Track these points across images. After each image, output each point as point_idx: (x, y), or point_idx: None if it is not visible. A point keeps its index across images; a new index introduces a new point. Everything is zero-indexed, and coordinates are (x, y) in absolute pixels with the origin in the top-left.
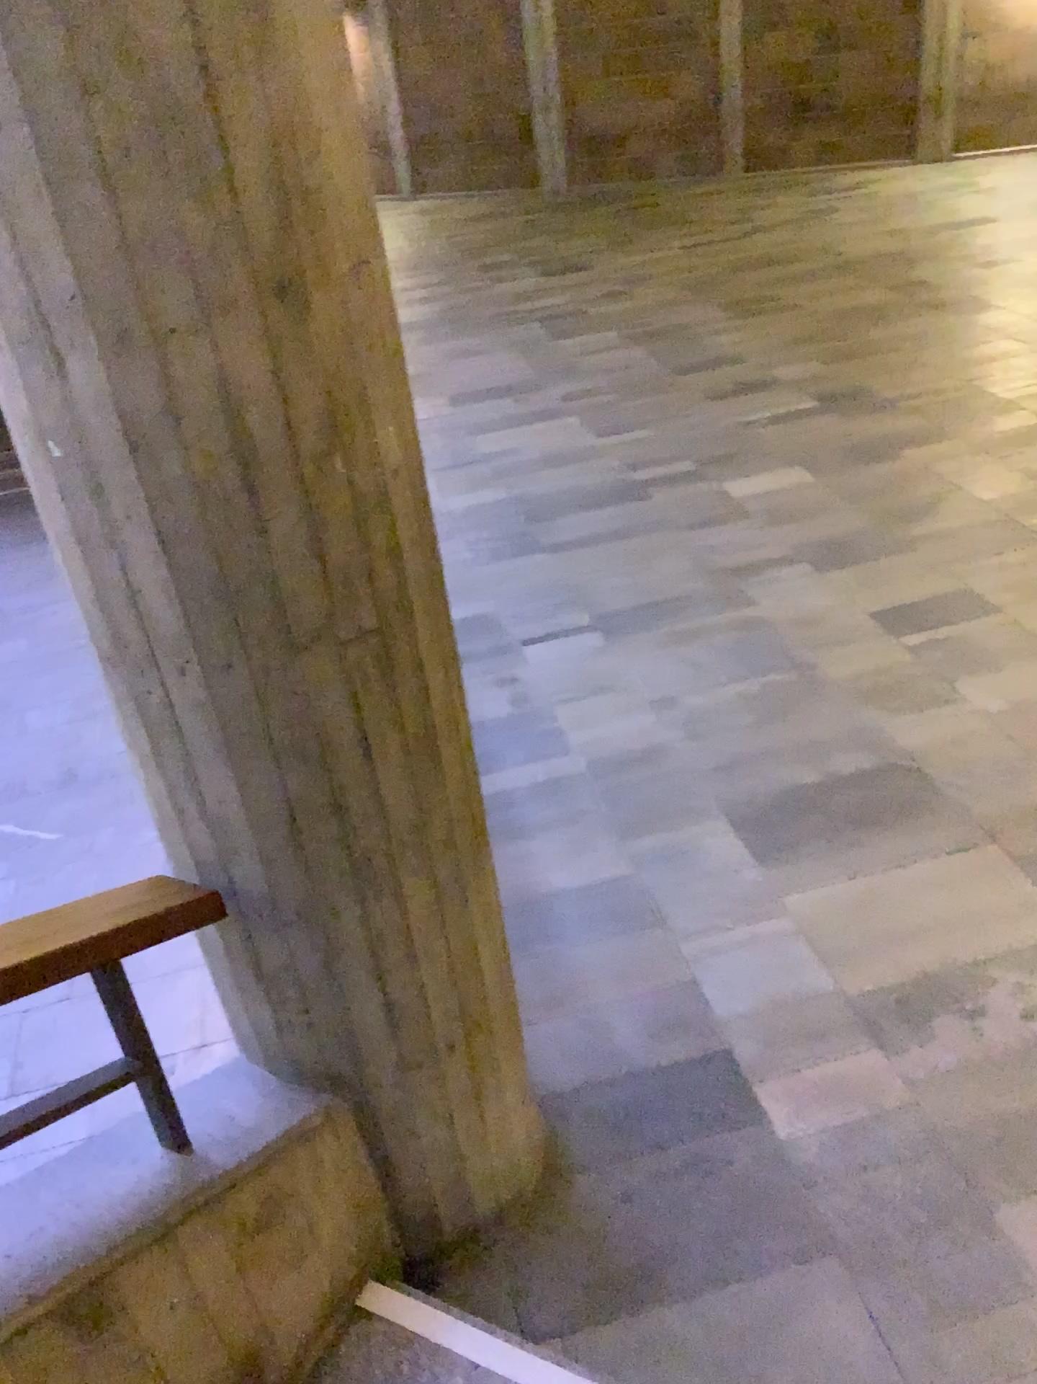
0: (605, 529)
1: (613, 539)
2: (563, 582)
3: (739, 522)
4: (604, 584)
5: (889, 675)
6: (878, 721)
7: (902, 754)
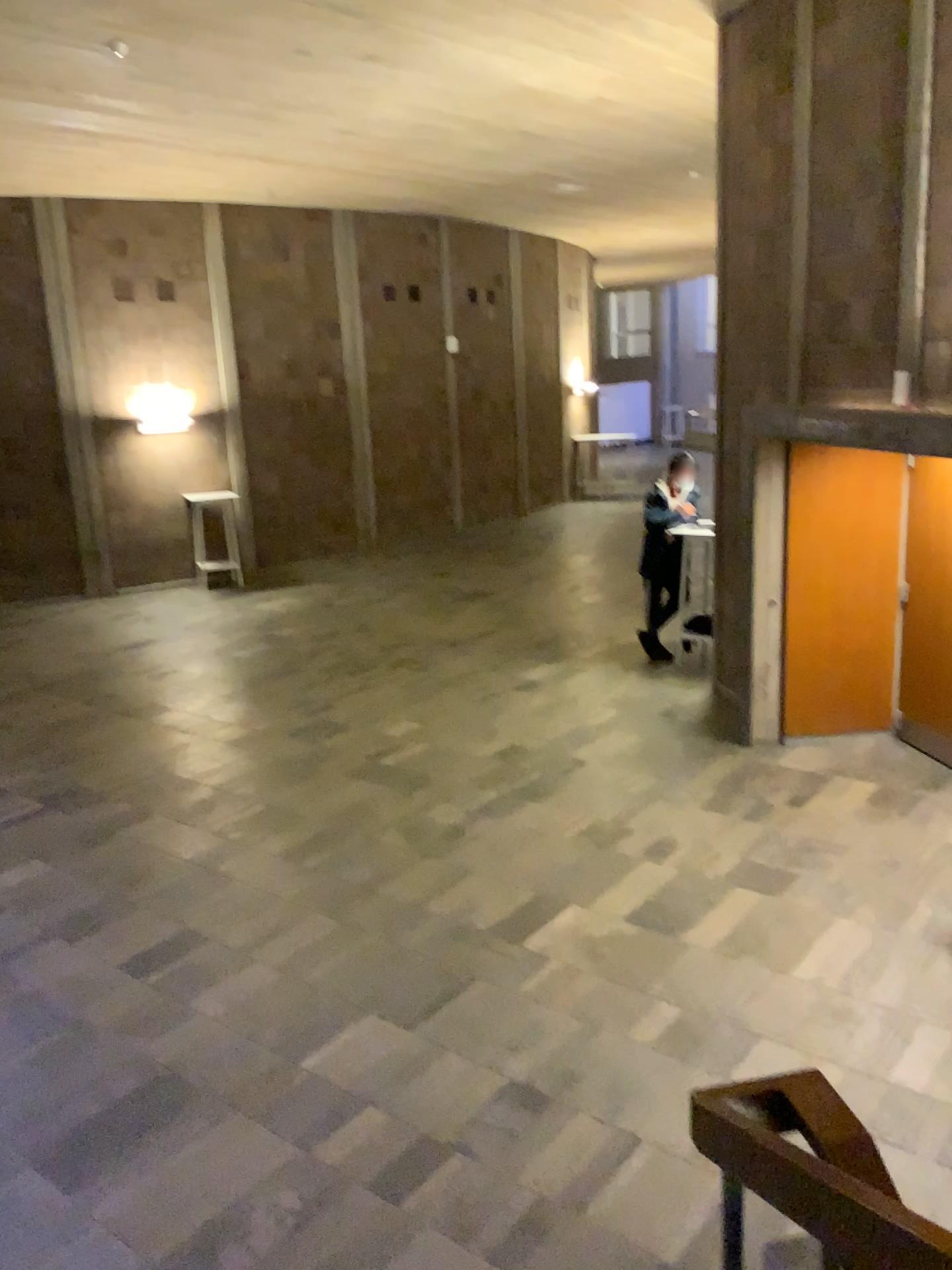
0: None
1: None
2: None
3: None
4: None
5: (136, 1004)
6: (135, 1041)
7: (156, 1060)
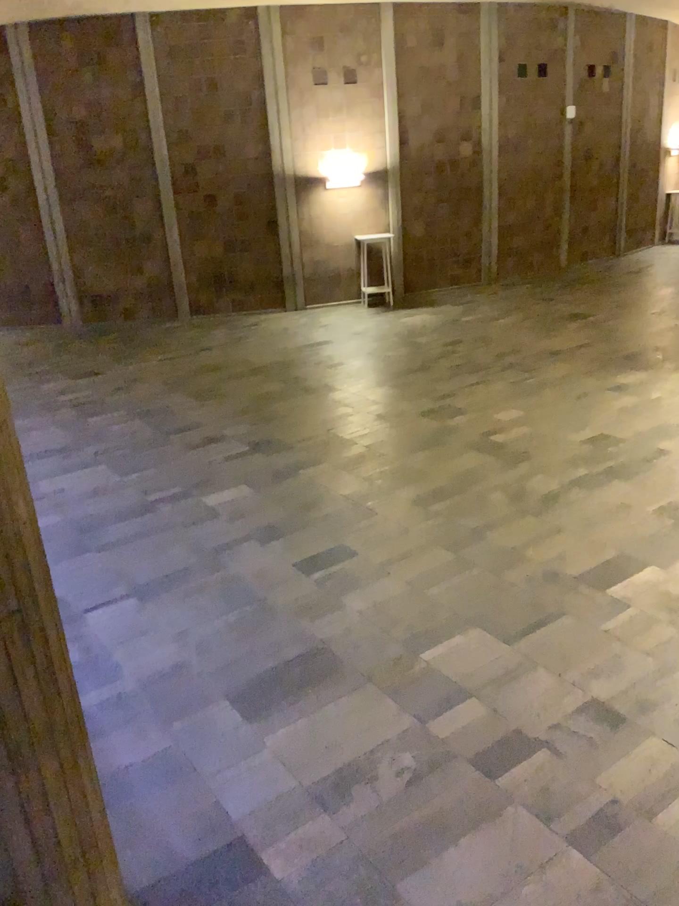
0: (129, 533)
1: (135, 539)
2: (107, 569)
3: (210, 520)
4: (132, 566)
5: (302, 596)
6: (299, 623)
7: (313, 639)
